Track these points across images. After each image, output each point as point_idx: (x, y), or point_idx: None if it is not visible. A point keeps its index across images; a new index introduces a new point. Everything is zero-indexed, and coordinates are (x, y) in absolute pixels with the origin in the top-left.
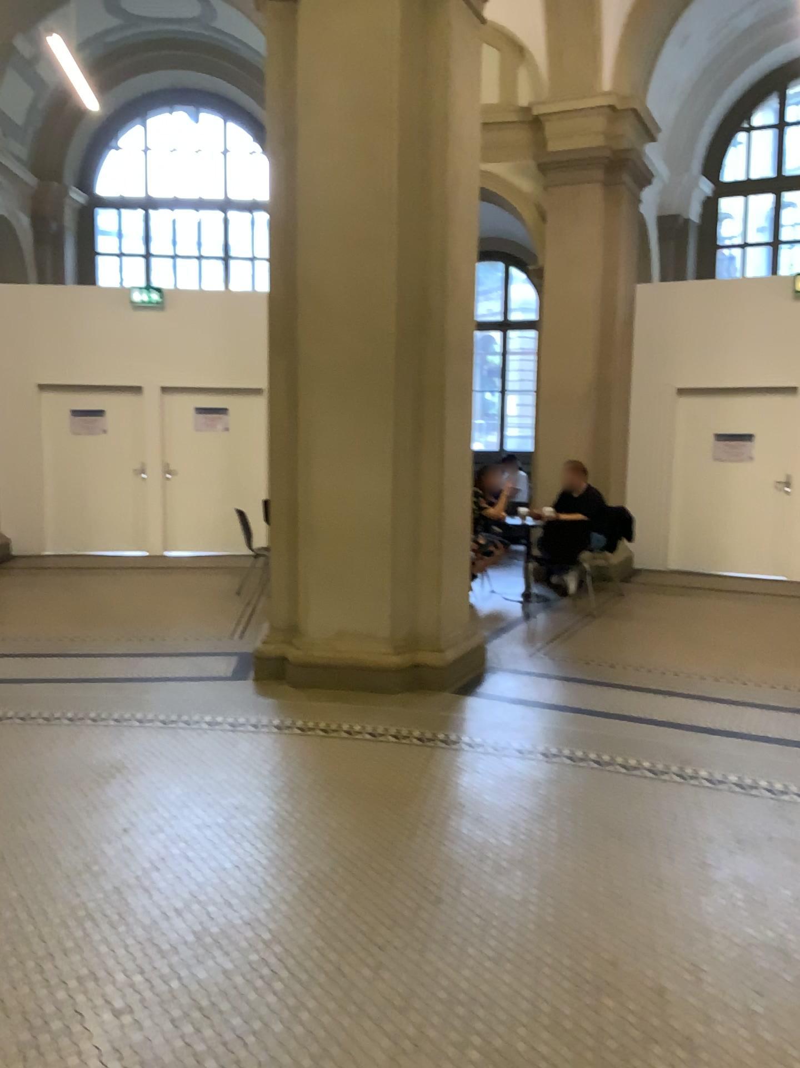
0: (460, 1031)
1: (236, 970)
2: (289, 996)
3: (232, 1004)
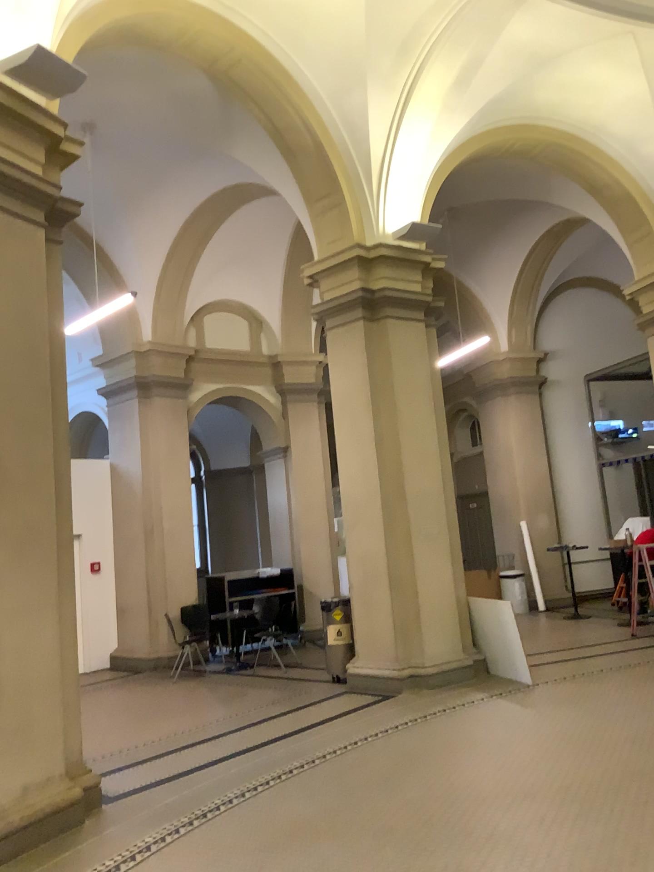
0: (570, 816)
1: (519, 868)
2: (543, 854)
3: (552, 867)
